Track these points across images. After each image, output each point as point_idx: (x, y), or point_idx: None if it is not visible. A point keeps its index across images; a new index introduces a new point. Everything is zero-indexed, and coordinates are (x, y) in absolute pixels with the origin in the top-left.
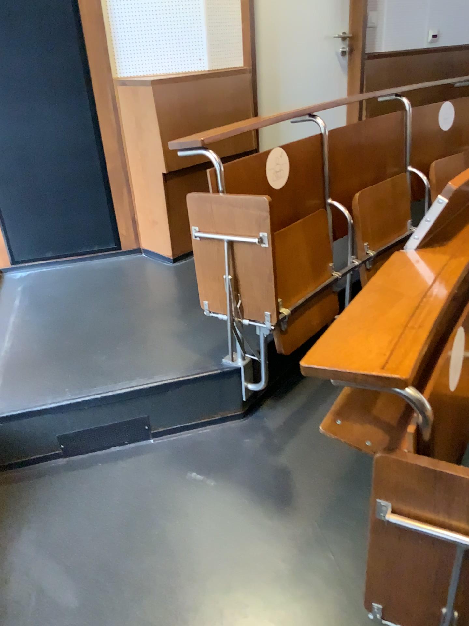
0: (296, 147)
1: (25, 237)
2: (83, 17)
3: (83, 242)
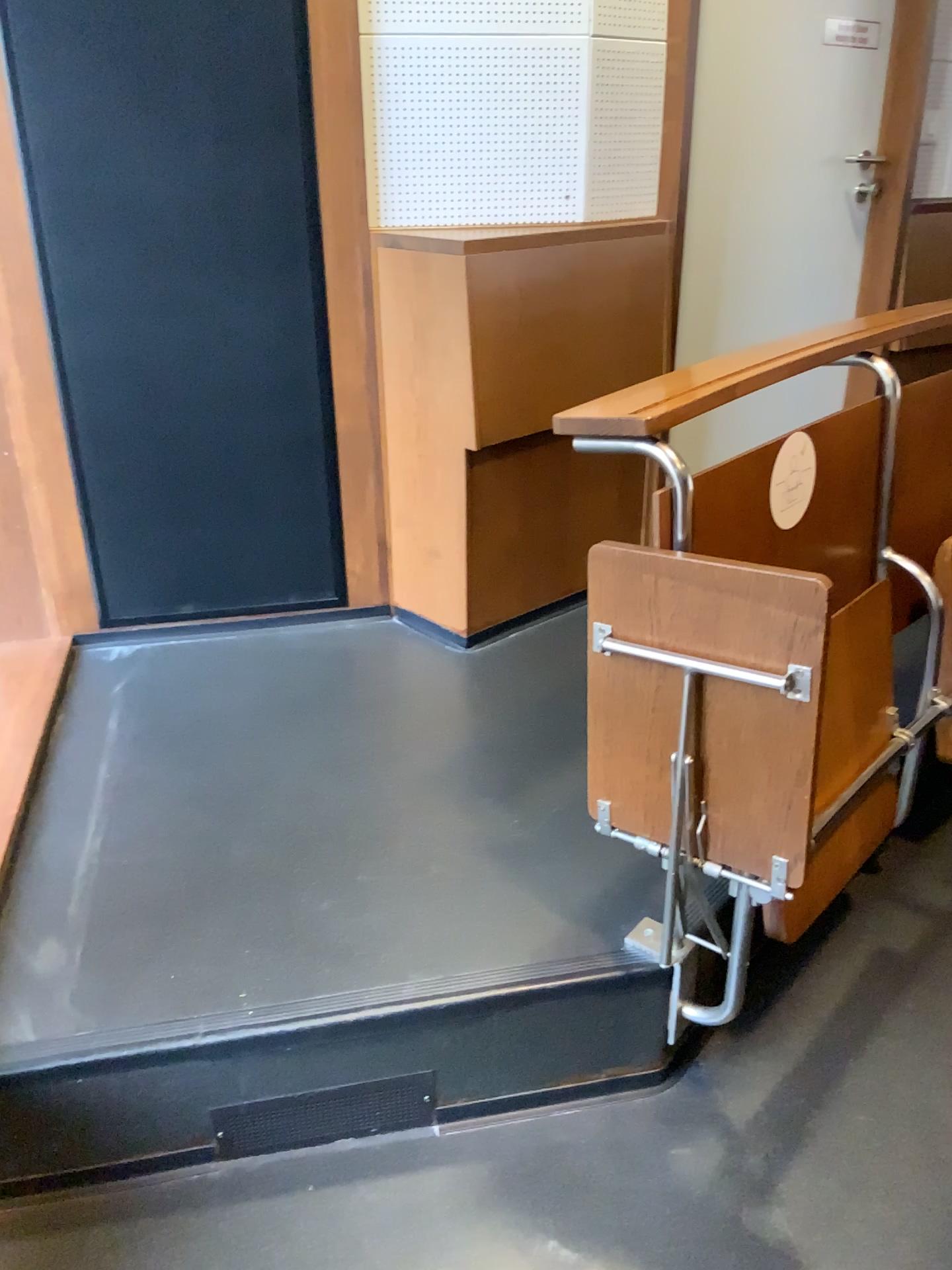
0: (831, 429)
1: (138, 570)
2: (320, 92)
3: (266, 587)
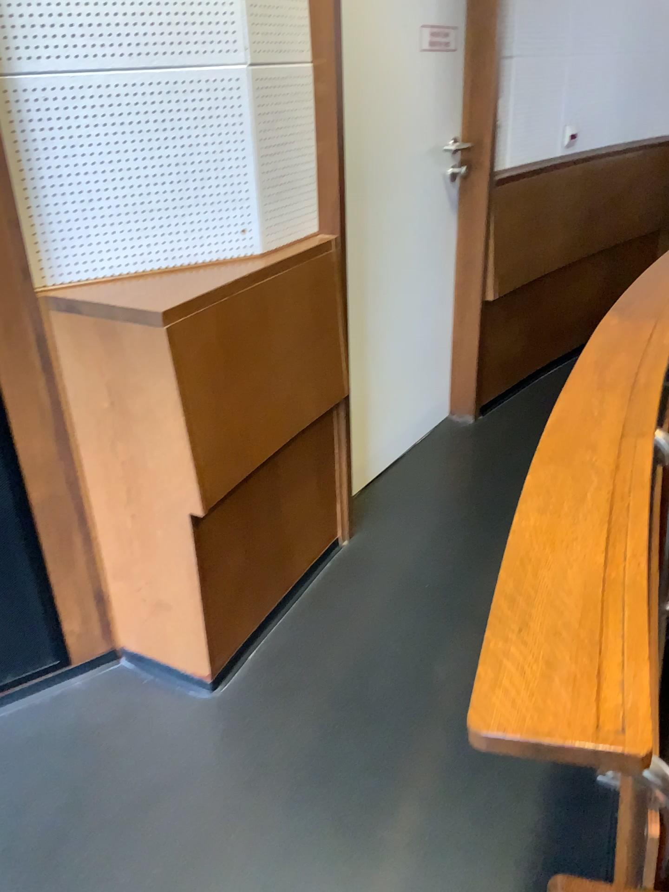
0: None
1: None
2: None
3: None
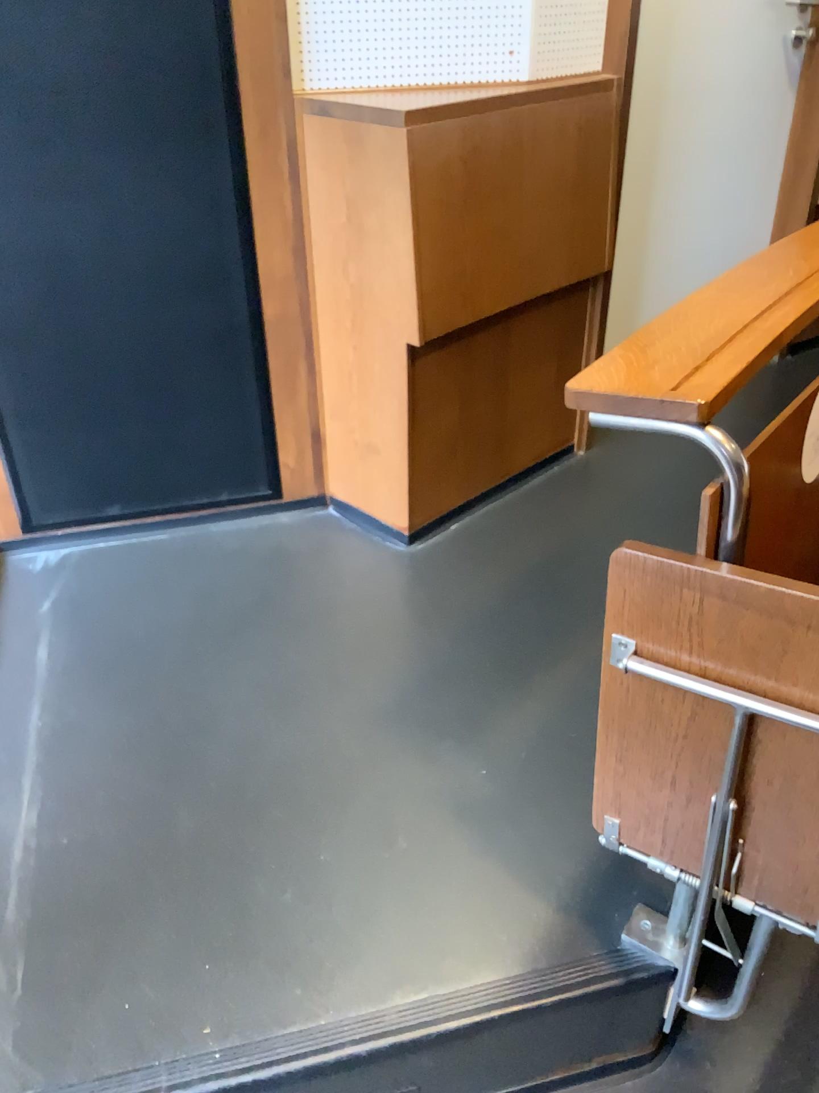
0: None
1: (60, 476)
2: None
3: (197, 486)
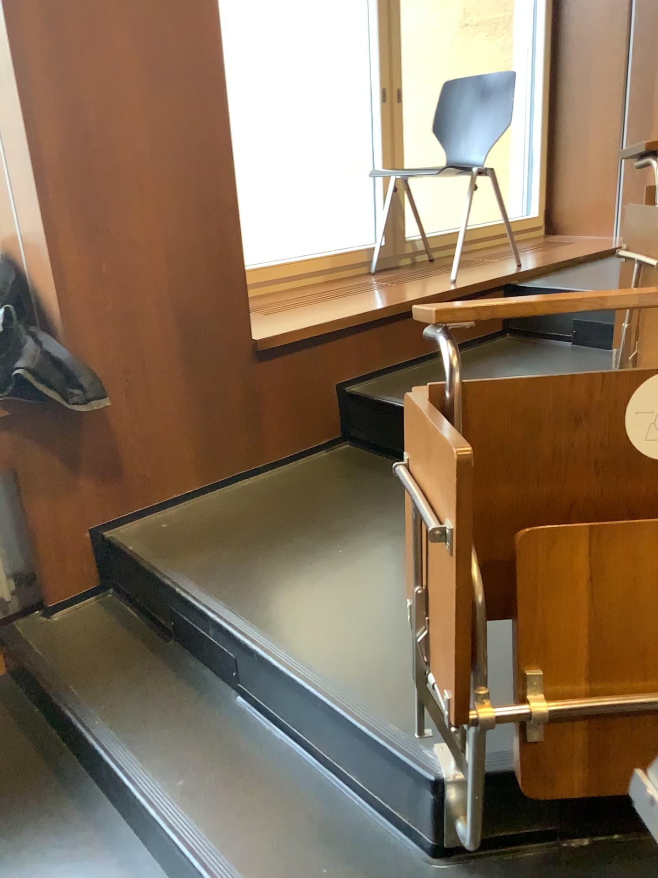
0: None
1: None
2: None
3: None
